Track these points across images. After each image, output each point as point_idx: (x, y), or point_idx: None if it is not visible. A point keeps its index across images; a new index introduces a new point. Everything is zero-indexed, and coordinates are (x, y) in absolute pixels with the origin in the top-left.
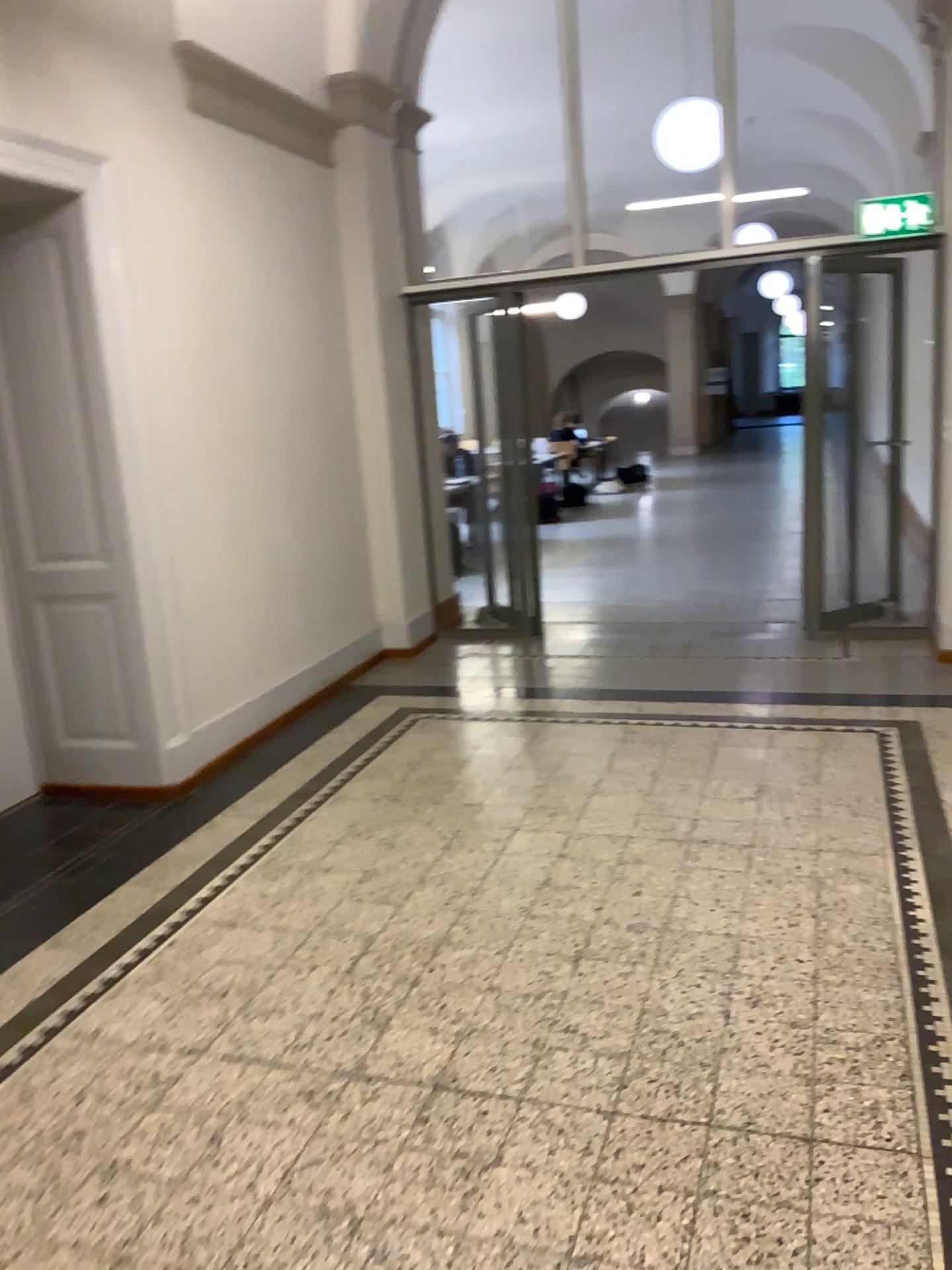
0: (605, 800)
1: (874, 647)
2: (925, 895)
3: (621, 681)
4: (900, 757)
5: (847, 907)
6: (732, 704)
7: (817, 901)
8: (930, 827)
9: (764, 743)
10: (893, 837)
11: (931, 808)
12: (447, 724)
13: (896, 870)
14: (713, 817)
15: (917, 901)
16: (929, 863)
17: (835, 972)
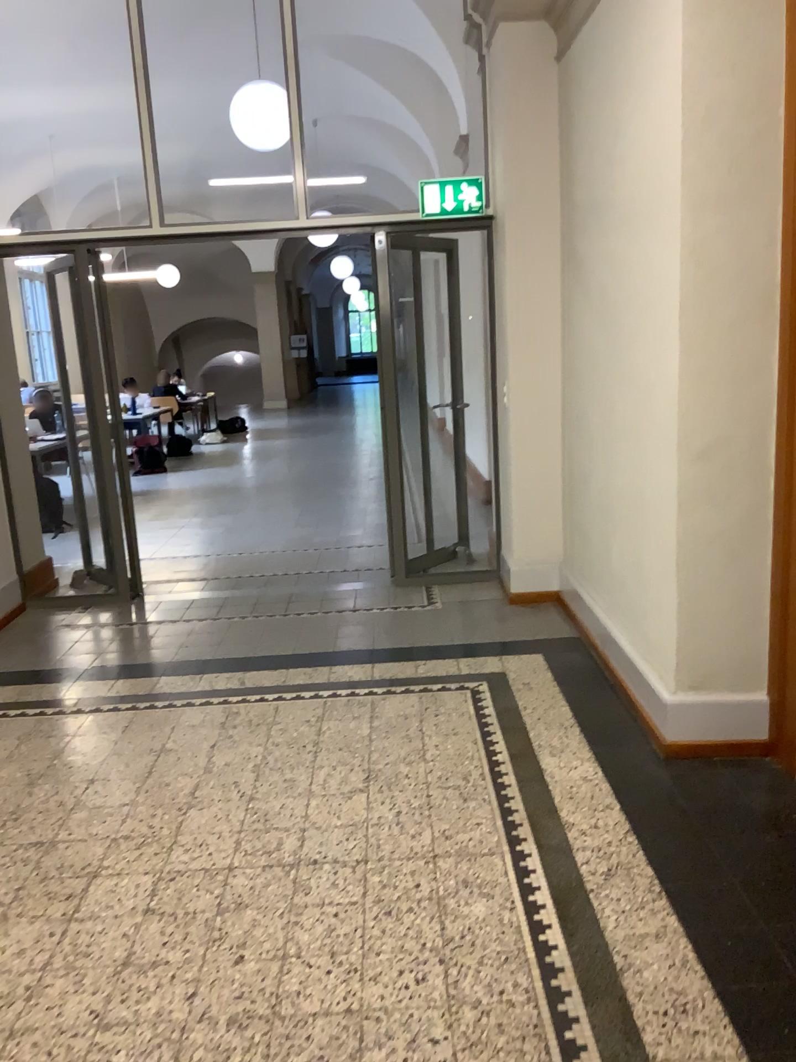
0: (201, 813)
1: (456, 596)
2: (554, 911)
3: (219, 651)
4: (497, 719)
5: (476, 940)
6: (331, 670)
7: (442, 936)
8: (540, 809)
9: (366, 713)
10: (506, 826)
11: (538, 784)
12: (23, 724)
13: (517, 874)
14: (320, 822)
15: (546, 921)
16: (549, 862)
17: (477, 1057)
